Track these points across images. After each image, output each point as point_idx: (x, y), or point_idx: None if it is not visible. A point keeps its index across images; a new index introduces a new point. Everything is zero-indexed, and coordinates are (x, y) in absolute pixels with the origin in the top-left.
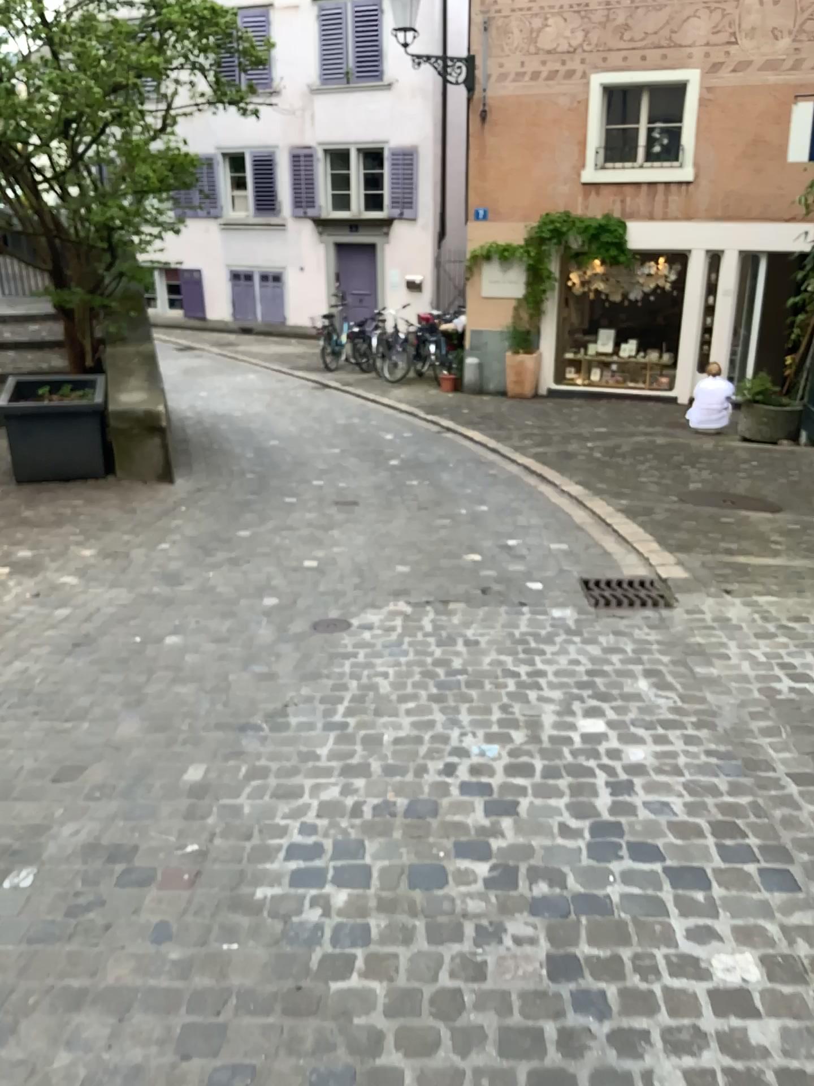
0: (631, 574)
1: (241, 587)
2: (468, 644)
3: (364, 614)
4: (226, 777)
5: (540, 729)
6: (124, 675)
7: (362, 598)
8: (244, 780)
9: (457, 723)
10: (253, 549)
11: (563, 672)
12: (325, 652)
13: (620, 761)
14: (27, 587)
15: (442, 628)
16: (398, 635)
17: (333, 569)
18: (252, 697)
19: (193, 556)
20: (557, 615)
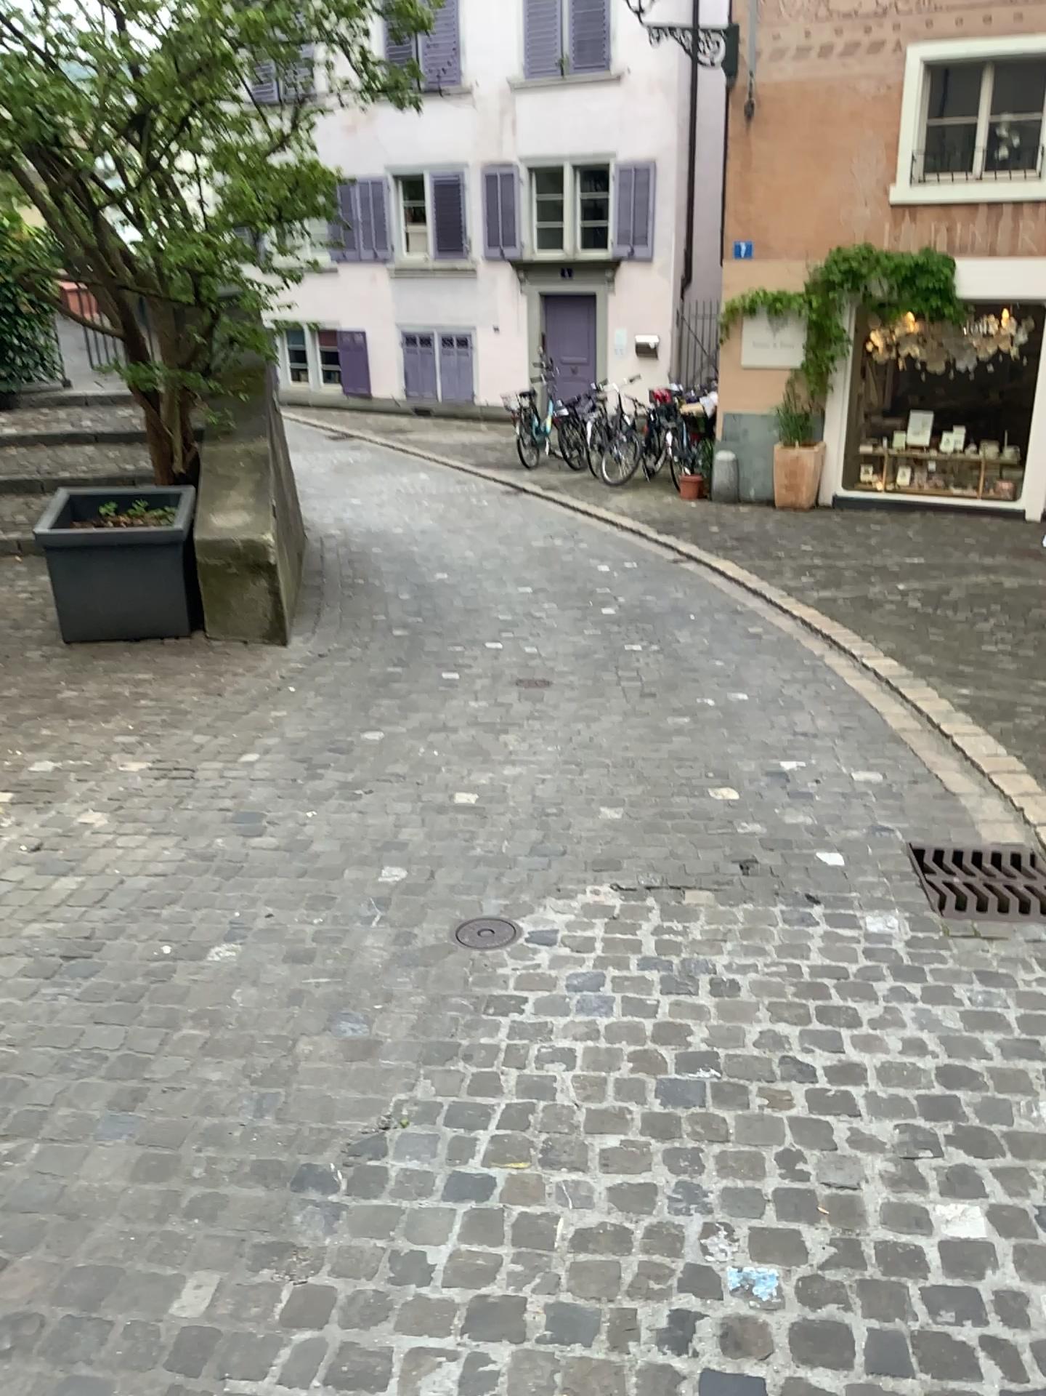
0: (991, 838)
1: (352, 845)
2: (718, 988)
3: (543, 909)
4: (245, 1321)
5: (858, 1228)
6: (124, 1036)
7: (543, 875)
8: (280, 1329)
9: (697, 1195)
10: (382, 767)
11: (892, 1070)
12: (469, 995)
13: (1028, 1336)
14: (24, 833)
15: (673, 951)
16: (596, 961)
17: (501, 811)
18: (330, 1101)
19: (288, 779)
20: (873, 930)
